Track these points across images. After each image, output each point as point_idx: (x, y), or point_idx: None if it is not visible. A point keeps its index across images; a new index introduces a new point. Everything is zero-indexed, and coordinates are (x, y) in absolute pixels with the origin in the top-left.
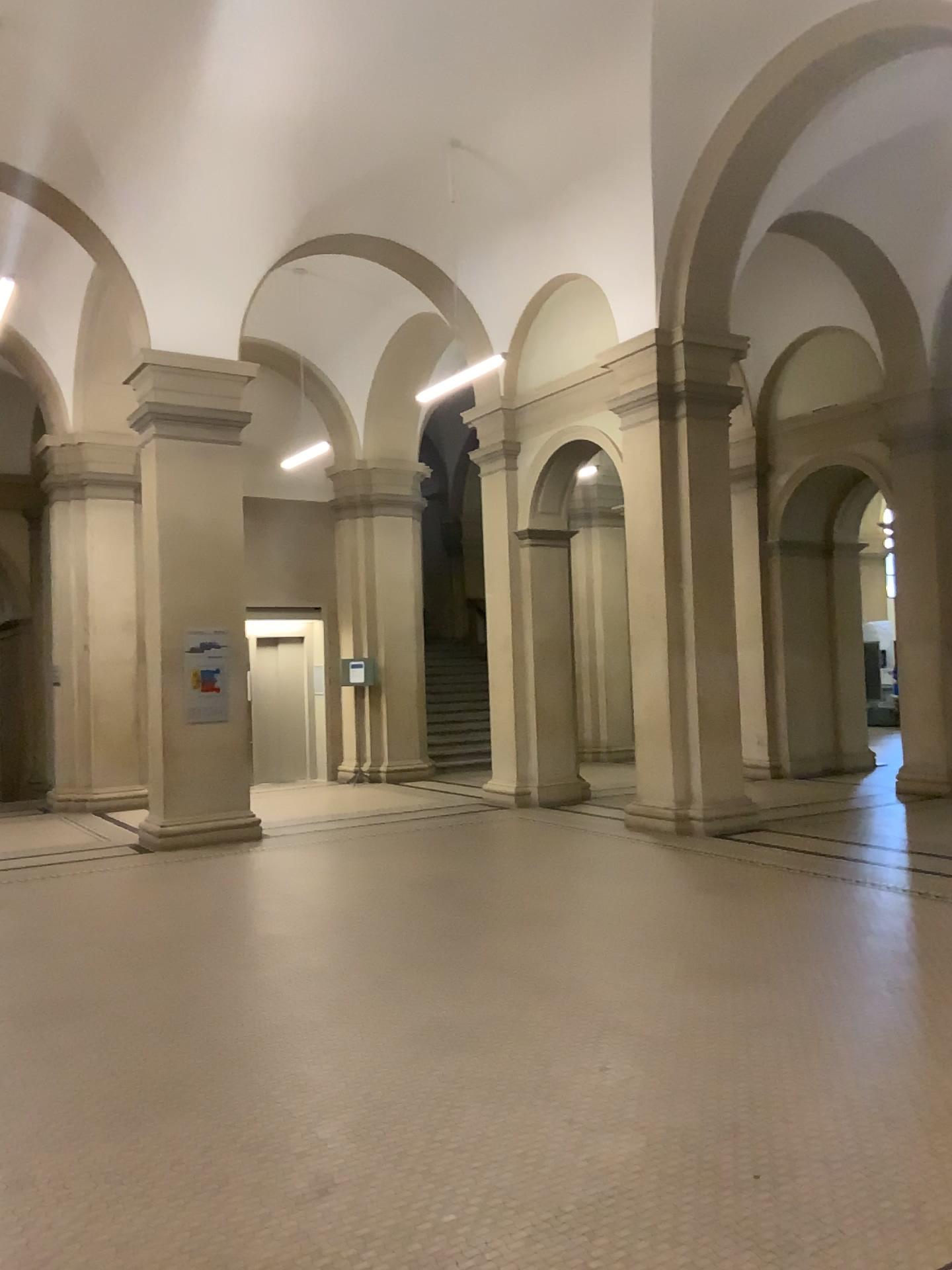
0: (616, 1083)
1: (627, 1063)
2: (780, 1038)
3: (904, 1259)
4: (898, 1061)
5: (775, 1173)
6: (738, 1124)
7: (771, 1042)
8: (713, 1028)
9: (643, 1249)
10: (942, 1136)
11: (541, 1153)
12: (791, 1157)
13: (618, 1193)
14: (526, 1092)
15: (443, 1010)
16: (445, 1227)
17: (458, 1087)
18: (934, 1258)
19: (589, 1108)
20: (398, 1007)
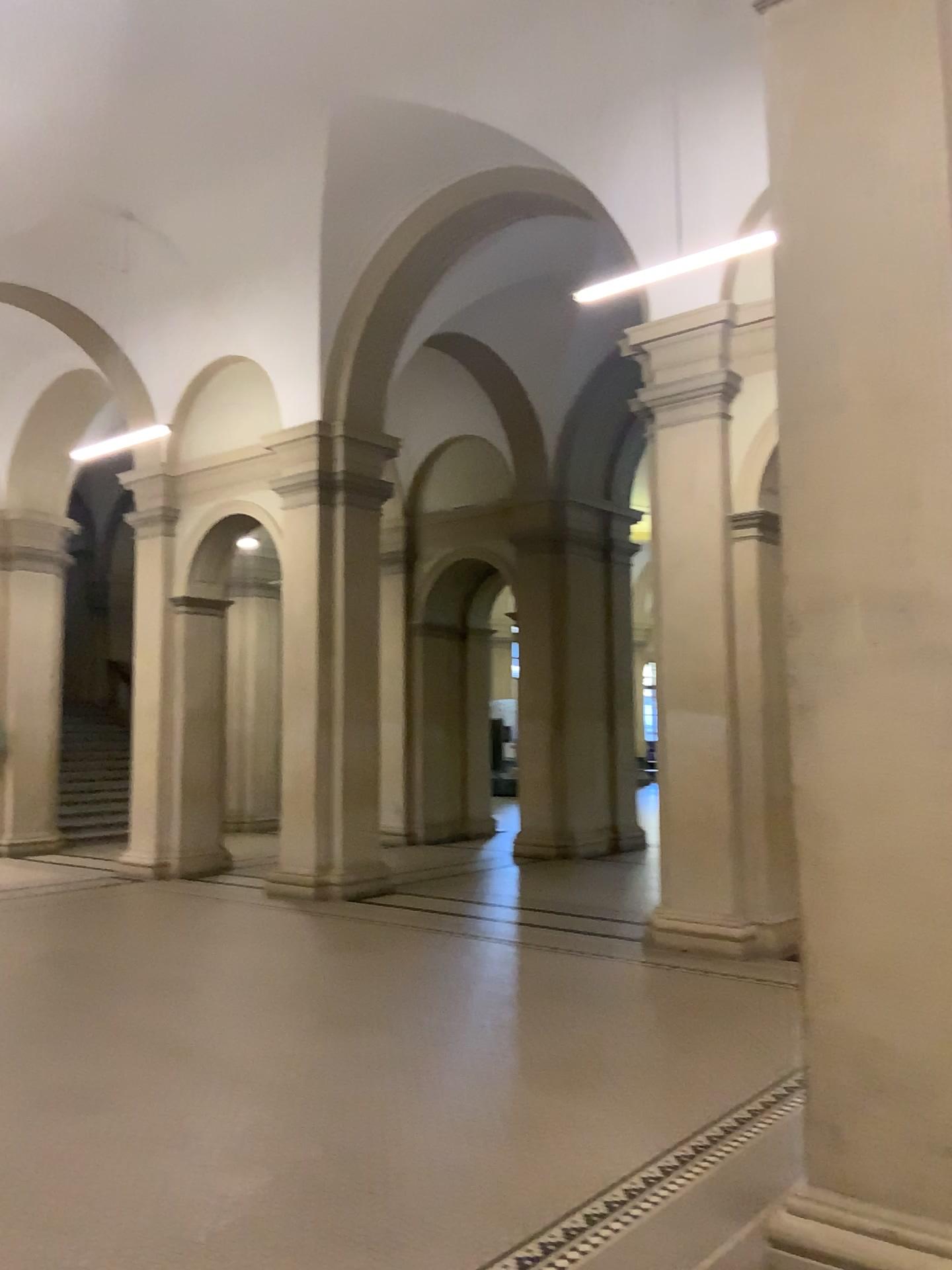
0: (251, 1125)
1: (261, 1107)
2: (400, 1073)
3: (490, 1236)
4: (498, 1084)
5: (390, 1184)
6: (360, 1148)
7: (393, 1077)
8: (341, 1070)
9: (272, 1259)
10: (527, 1139)
11: (179, 1191)
12: (404, 1169)
13: (250, 1216)
14: (164, 1140)
15: (79, 1074)
16: (83, 1266)
17: (95, 1143)
18: (514, 1232)
19: (225, 1149)
20: (30, 1075)
